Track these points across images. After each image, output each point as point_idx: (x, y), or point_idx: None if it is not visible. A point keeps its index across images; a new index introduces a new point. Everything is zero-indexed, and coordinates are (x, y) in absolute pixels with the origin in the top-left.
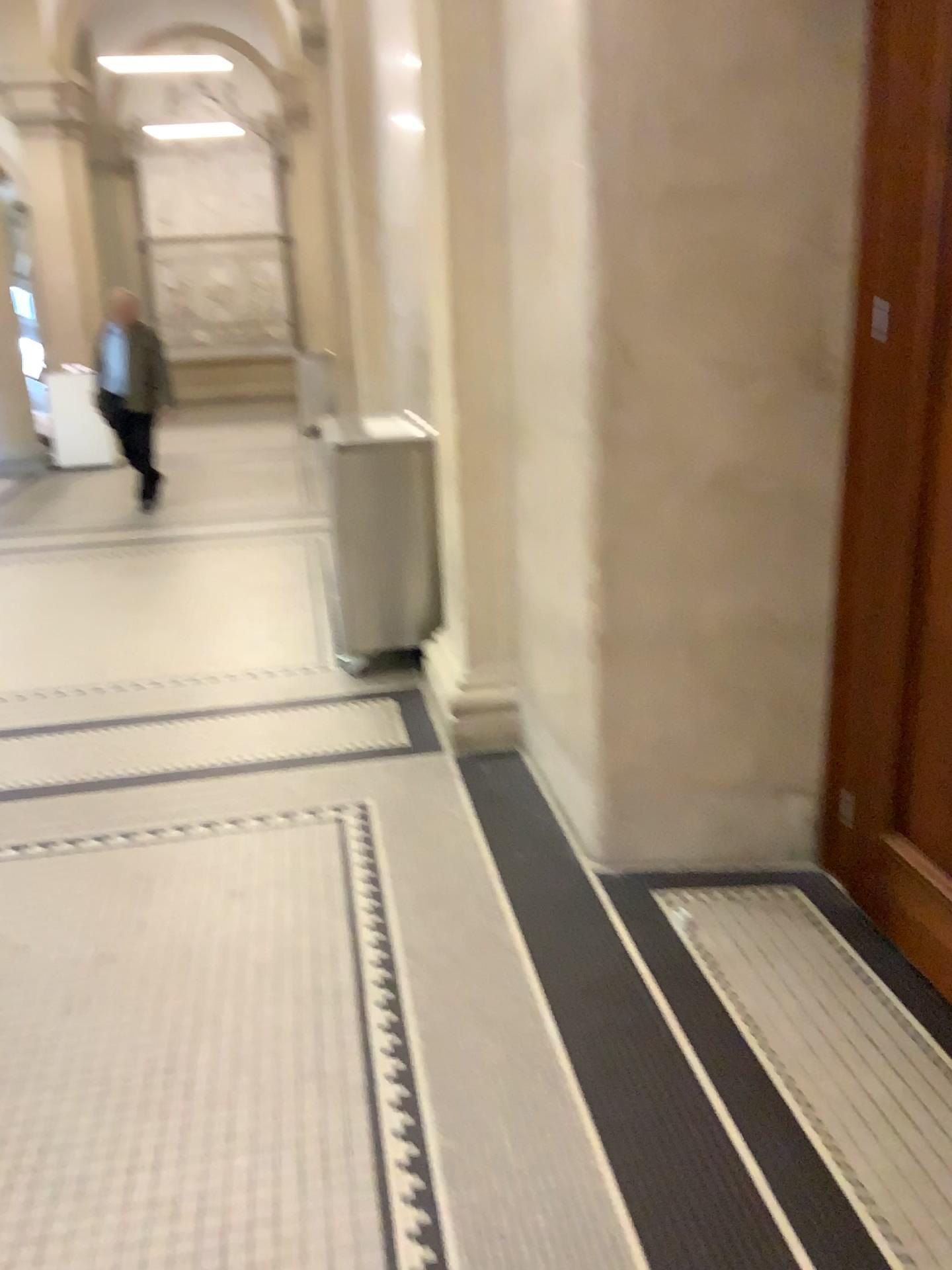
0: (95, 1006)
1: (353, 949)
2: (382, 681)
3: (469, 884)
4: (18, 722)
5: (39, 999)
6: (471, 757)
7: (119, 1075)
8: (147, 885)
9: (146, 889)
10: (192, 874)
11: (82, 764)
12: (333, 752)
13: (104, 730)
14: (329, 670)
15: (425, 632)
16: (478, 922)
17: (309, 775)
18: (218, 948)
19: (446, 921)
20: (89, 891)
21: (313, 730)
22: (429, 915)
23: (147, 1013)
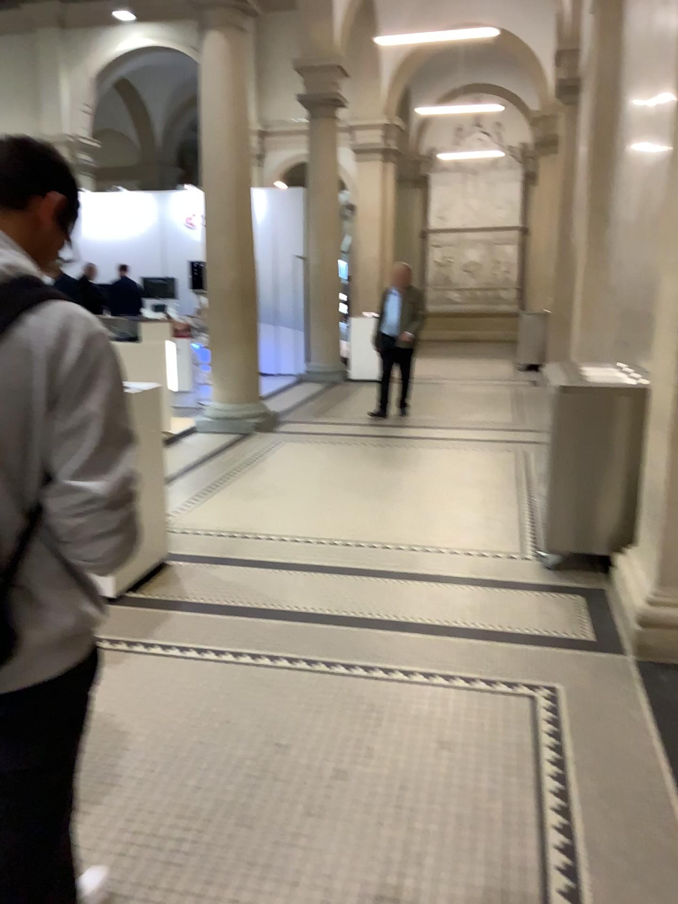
0: (330, 819)
1: (542, 829)
2: (575, 578)
3: (650, 792)
4: (304, 561)
5: (291, 799)
6: (652, 664)
7: (341, 892)
8: (379, 719)
9: (377, 722)
10: (413, 718)
11: (343, 604)
12: (532, 633)
13: (360, 579)
14: (532, 561)
15: (617, 544)
16: (658, 835)
17: (511, 650)
18: (428, 793)
19: (628, 825)
20: (336, 713)
21: (516, 611)
22: (612, 814)
23: (368, 839)
